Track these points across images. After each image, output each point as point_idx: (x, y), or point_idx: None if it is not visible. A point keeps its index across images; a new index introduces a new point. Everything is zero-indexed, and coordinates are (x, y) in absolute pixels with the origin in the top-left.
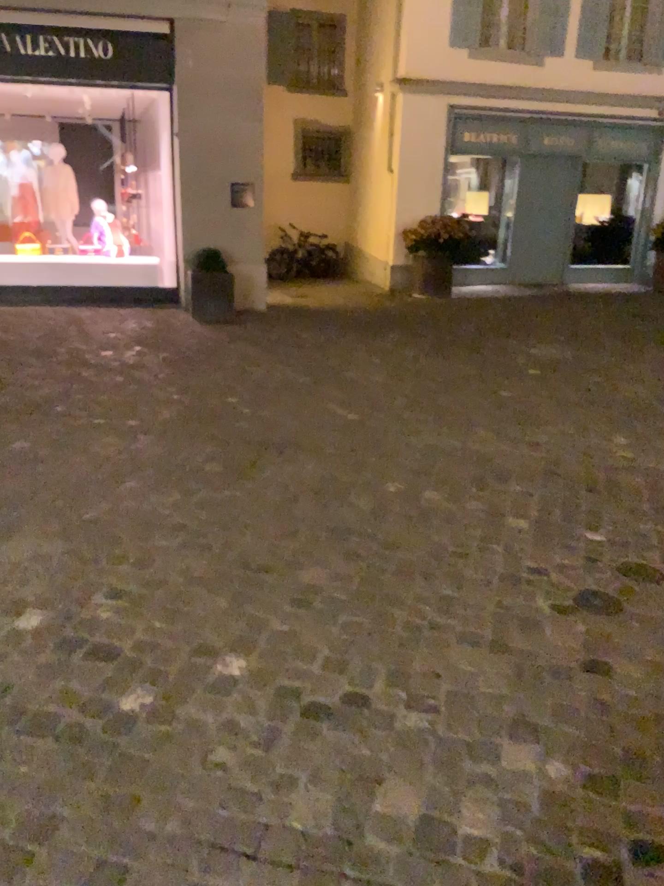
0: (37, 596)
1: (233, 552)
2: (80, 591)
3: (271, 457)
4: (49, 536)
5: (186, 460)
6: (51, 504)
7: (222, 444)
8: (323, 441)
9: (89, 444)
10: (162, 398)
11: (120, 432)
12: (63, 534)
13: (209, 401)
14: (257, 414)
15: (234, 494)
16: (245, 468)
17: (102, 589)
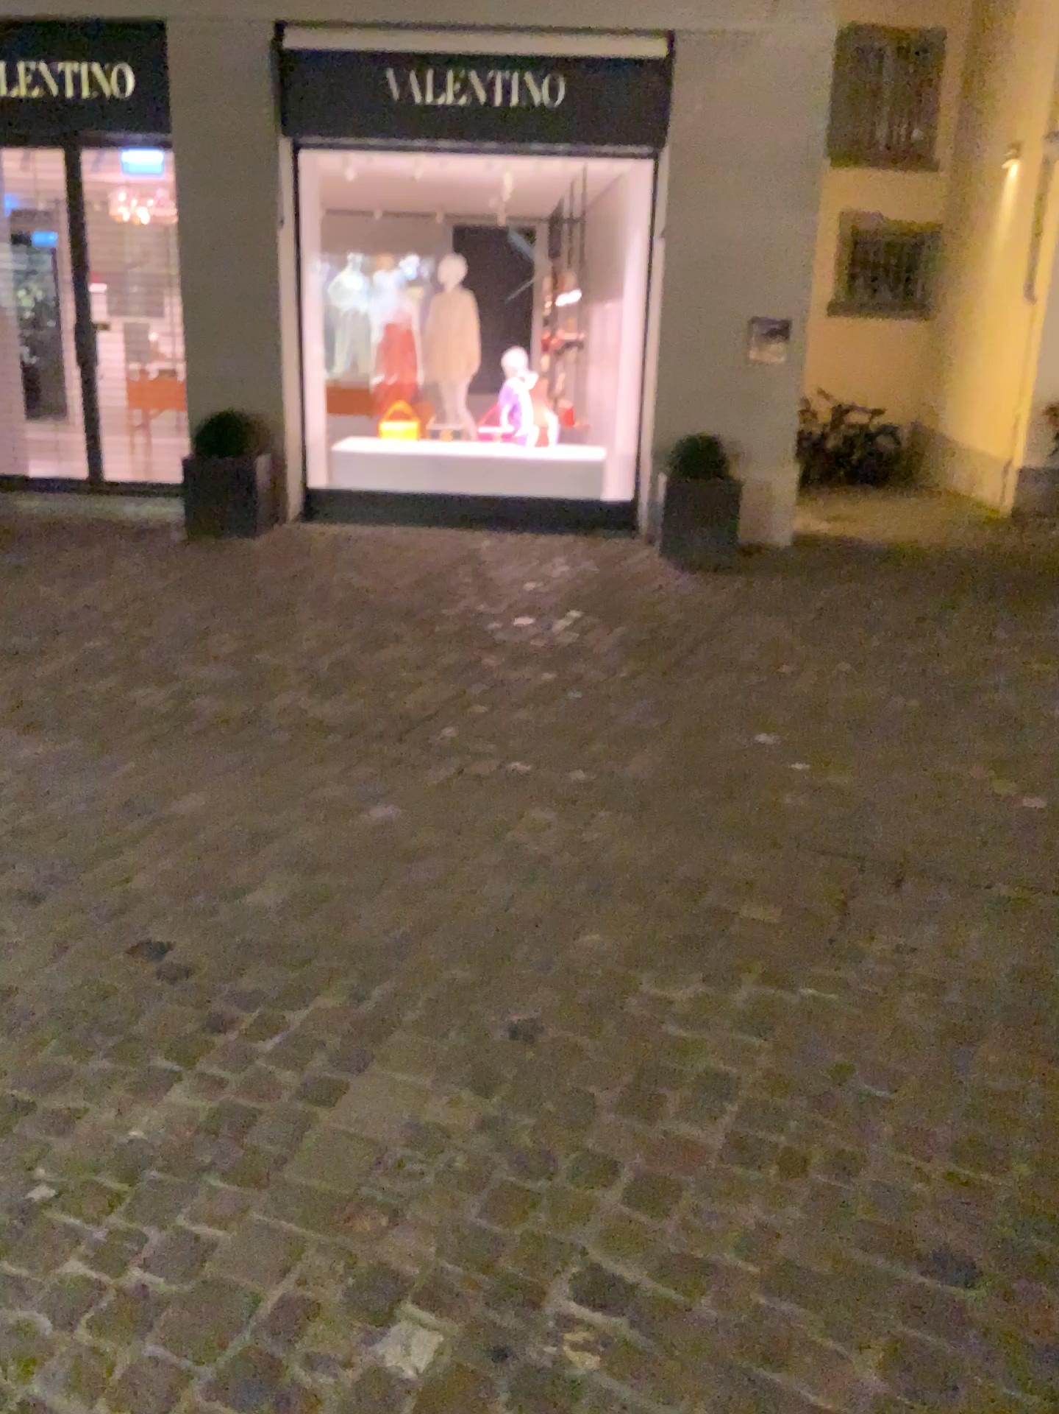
0: (419, 1272)
1: (858, 1190)
2: (515, 1269)
3: (883, 899)
4: (440, 1075)
5: (702, 888)
6: (438, 977)
7: (770, 852)
8: (985, 864)
9: (505, 825)
10: (632, 727)
11: (561, 802)
12: (469, 1073)
13: (725, 742)
14: (826, 779)
15: (823, 995)
16: (831, 923)
17: (566, 1275)
